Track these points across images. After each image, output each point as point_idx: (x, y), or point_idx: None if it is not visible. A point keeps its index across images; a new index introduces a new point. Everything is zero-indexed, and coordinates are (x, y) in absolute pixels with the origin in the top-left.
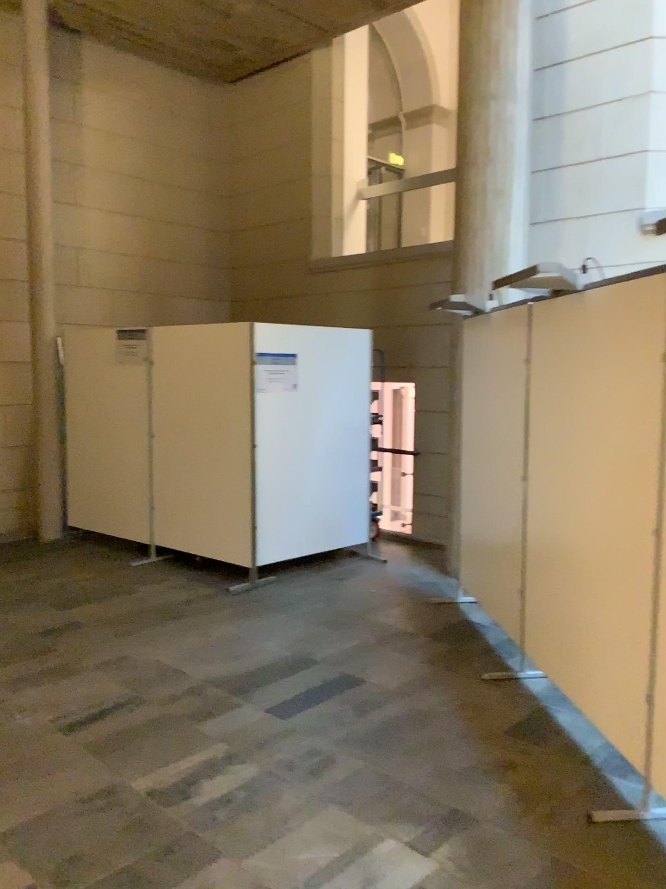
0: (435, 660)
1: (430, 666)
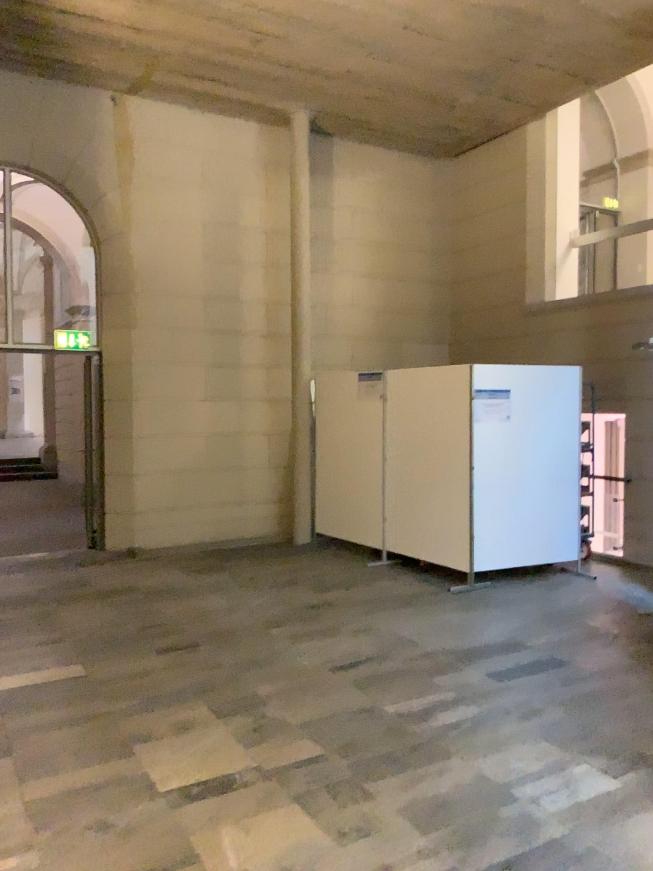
0: (638, 654)
1: (634, 657)
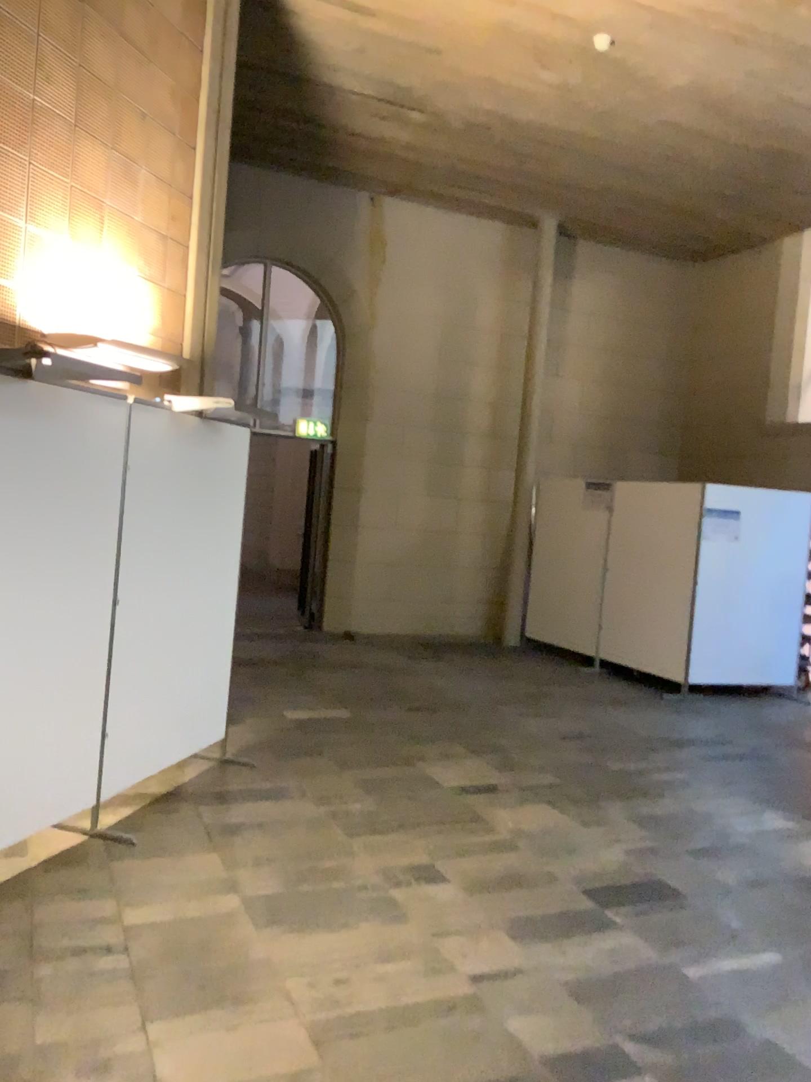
0: None
1: None
